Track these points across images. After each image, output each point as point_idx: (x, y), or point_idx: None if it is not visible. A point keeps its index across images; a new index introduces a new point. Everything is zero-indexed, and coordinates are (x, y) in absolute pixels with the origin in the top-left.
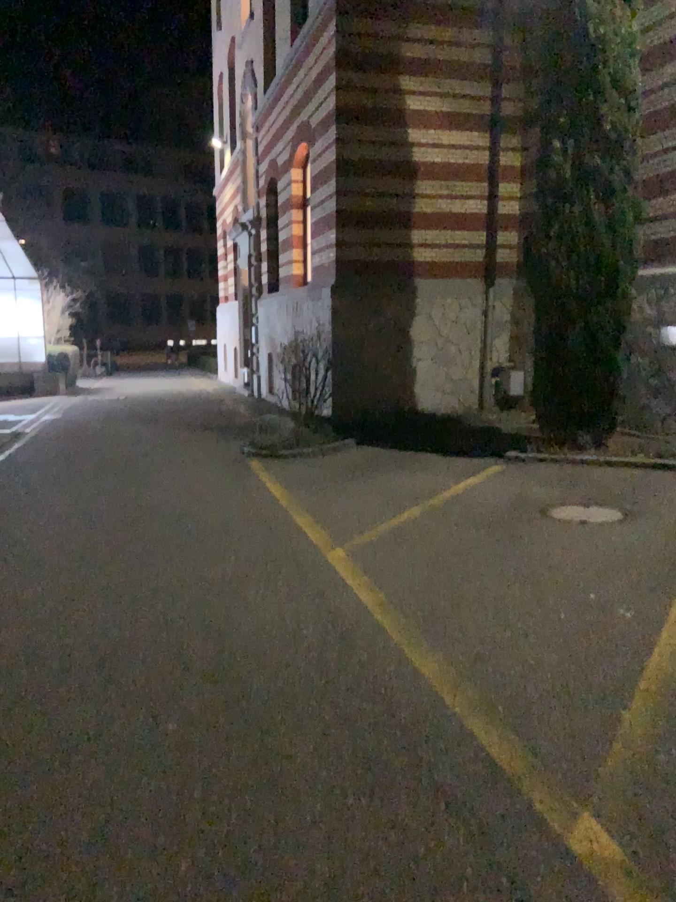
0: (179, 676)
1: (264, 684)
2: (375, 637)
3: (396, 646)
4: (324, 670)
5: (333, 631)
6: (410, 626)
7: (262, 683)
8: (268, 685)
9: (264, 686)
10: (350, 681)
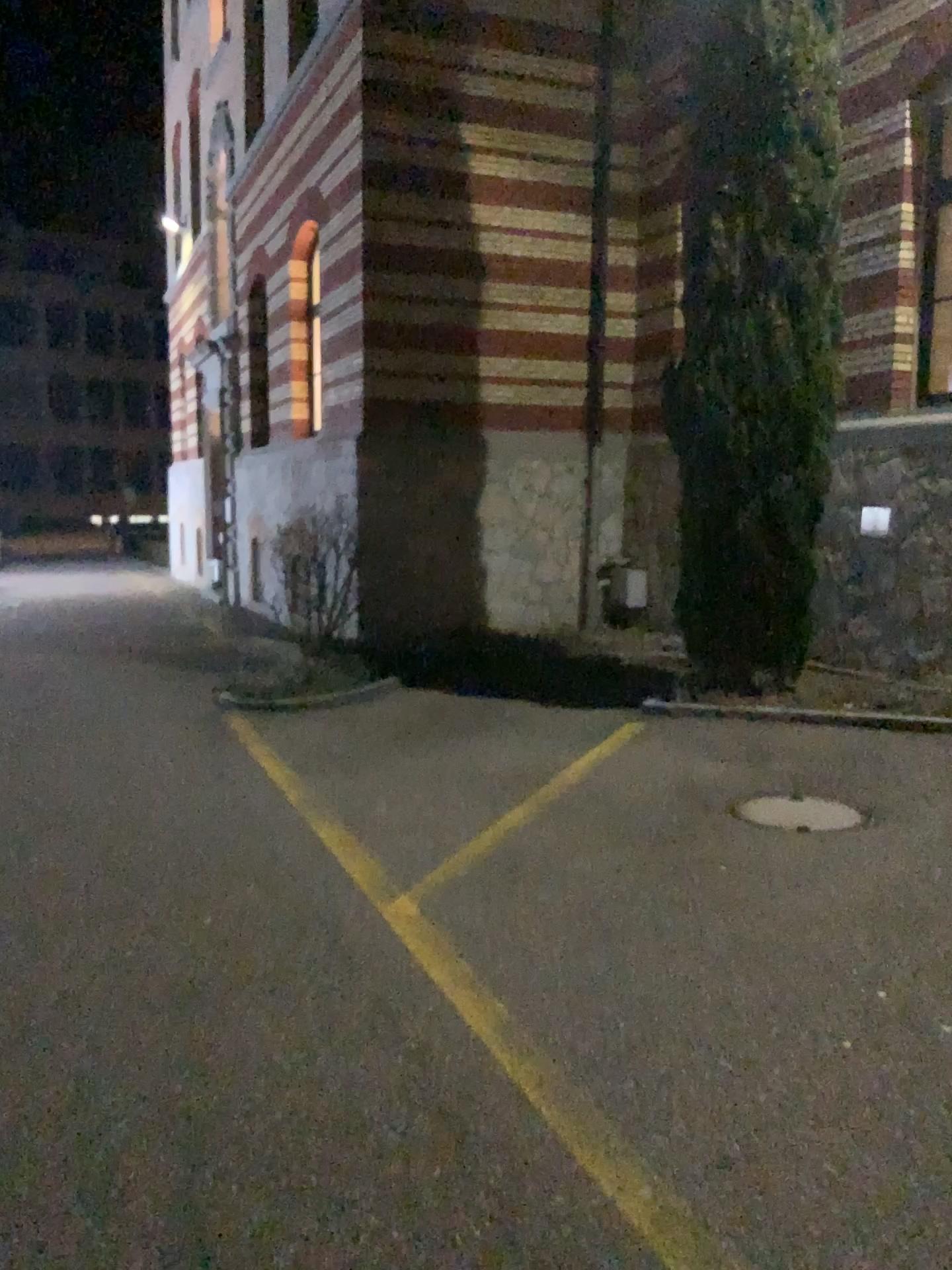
0: (108, 1251)
1: (297, 1263)
2: (505, 1109)
3: (552, 1133)
4: (420, 1212)
5: (421, 1100)
6: (567, 1076)
7: (292, 1262)
8: (305, 1264)
9: (297, 1268)
10: (478, 1241)
